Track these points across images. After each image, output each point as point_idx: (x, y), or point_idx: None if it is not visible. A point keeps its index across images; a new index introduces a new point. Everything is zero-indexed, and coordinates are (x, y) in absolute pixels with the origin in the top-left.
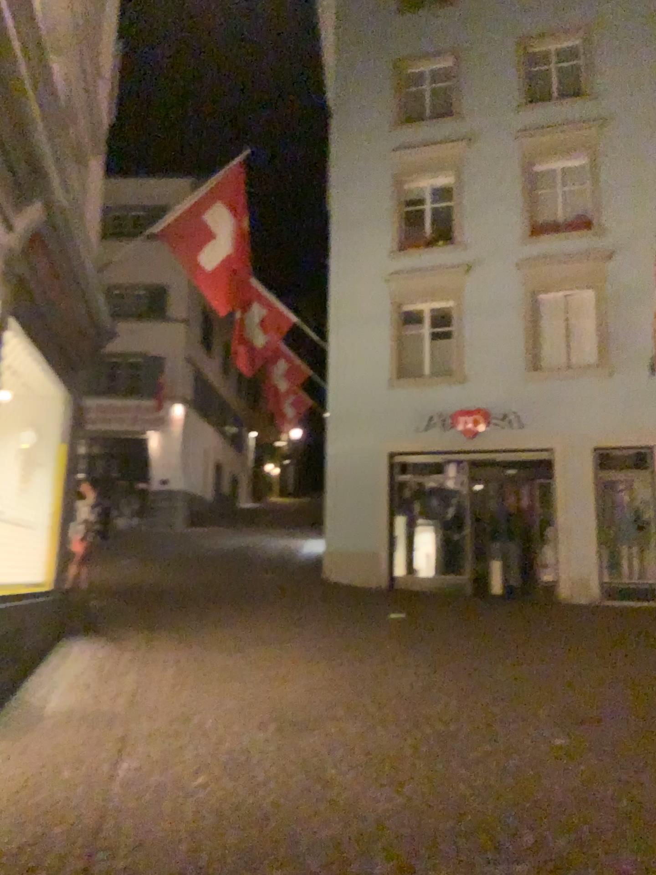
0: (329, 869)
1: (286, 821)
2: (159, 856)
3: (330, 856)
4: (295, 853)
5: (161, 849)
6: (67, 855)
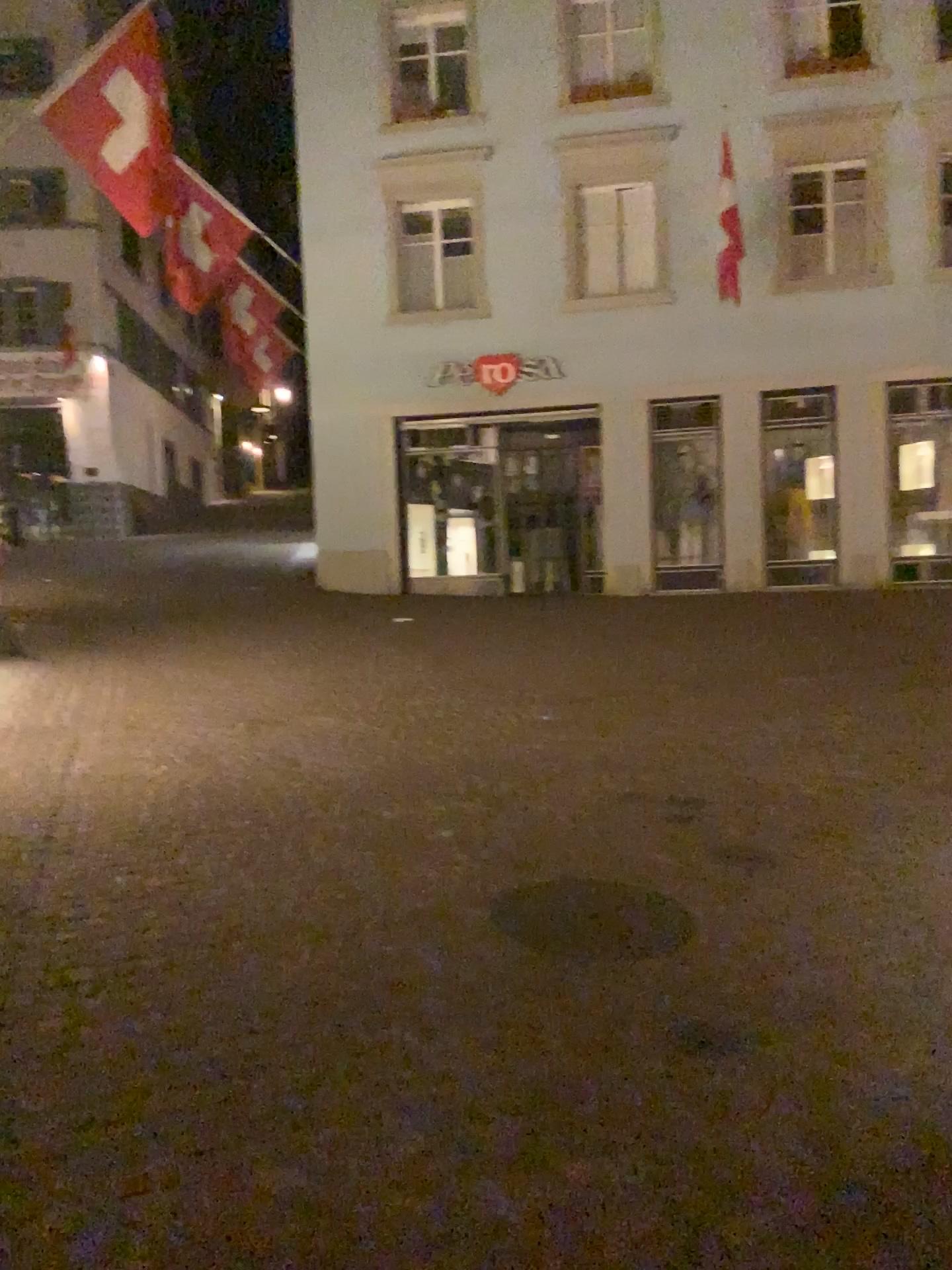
0: (279, 812)
1: (241, 788)
2: (113, 817)
3: (281, 806)
4: (248, 807)
5: (115, 812)
6: (20, 822)
